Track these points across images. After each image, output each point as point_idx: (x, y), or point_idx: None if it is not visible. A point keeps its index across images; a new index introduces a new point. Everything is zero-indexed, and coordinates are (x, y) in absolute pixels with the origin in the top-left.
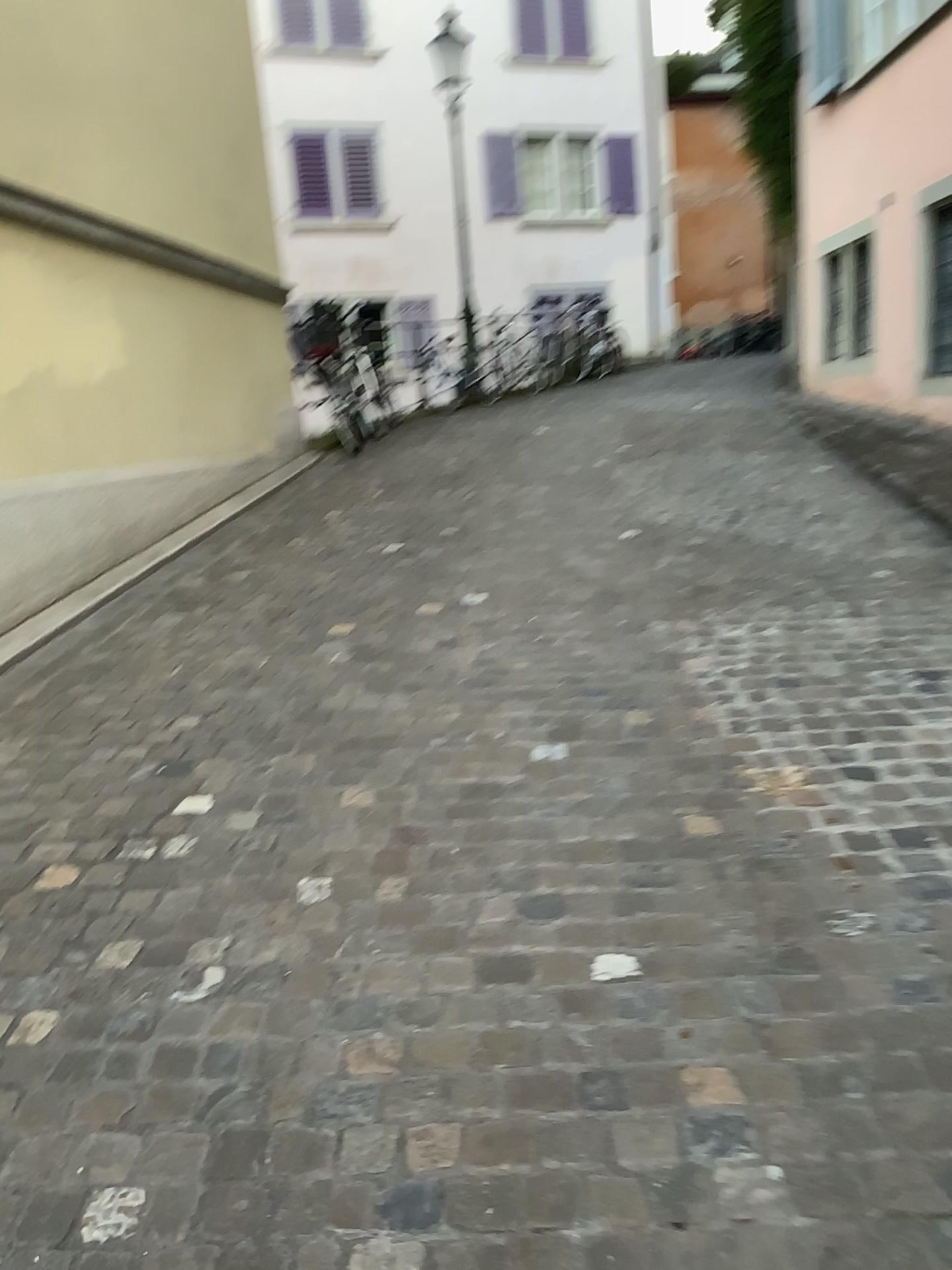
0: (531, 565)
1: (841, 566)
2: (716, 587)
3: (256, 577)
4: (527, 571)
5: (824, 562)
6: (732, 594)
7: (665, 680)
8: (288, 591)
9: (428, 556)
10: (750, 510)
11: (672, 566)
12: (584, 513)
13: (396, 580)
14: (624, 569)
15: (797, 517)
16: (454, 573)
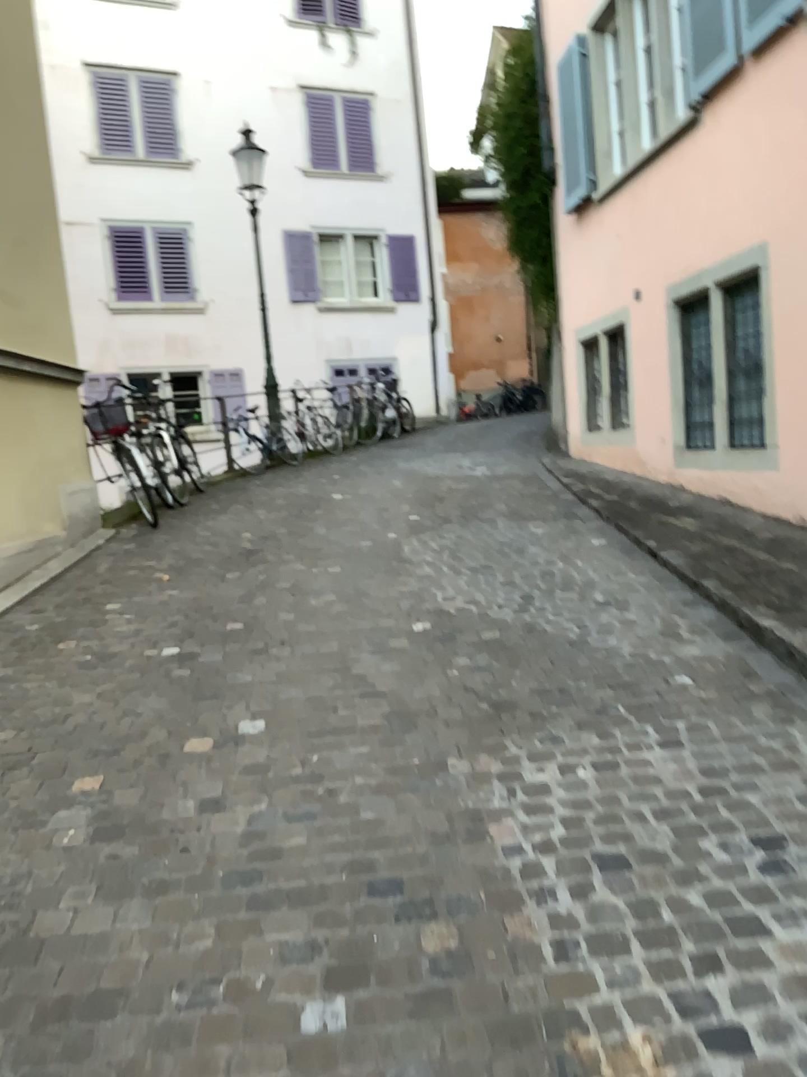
0: (318, 672)
1: (639, 667)
2: (514, 701)
3: (11, 698)
4: (312, 683)
5: (621, 662)
6: (532, 709)
7: (467, 858)
8: (41, 720)
9: (207, 664)
10: (539, 592)
11: (466, 671)
12: (375, 600)
13: (167, 700)
14: (416, 675)
15: (586, 601)
16: (233, 687)
